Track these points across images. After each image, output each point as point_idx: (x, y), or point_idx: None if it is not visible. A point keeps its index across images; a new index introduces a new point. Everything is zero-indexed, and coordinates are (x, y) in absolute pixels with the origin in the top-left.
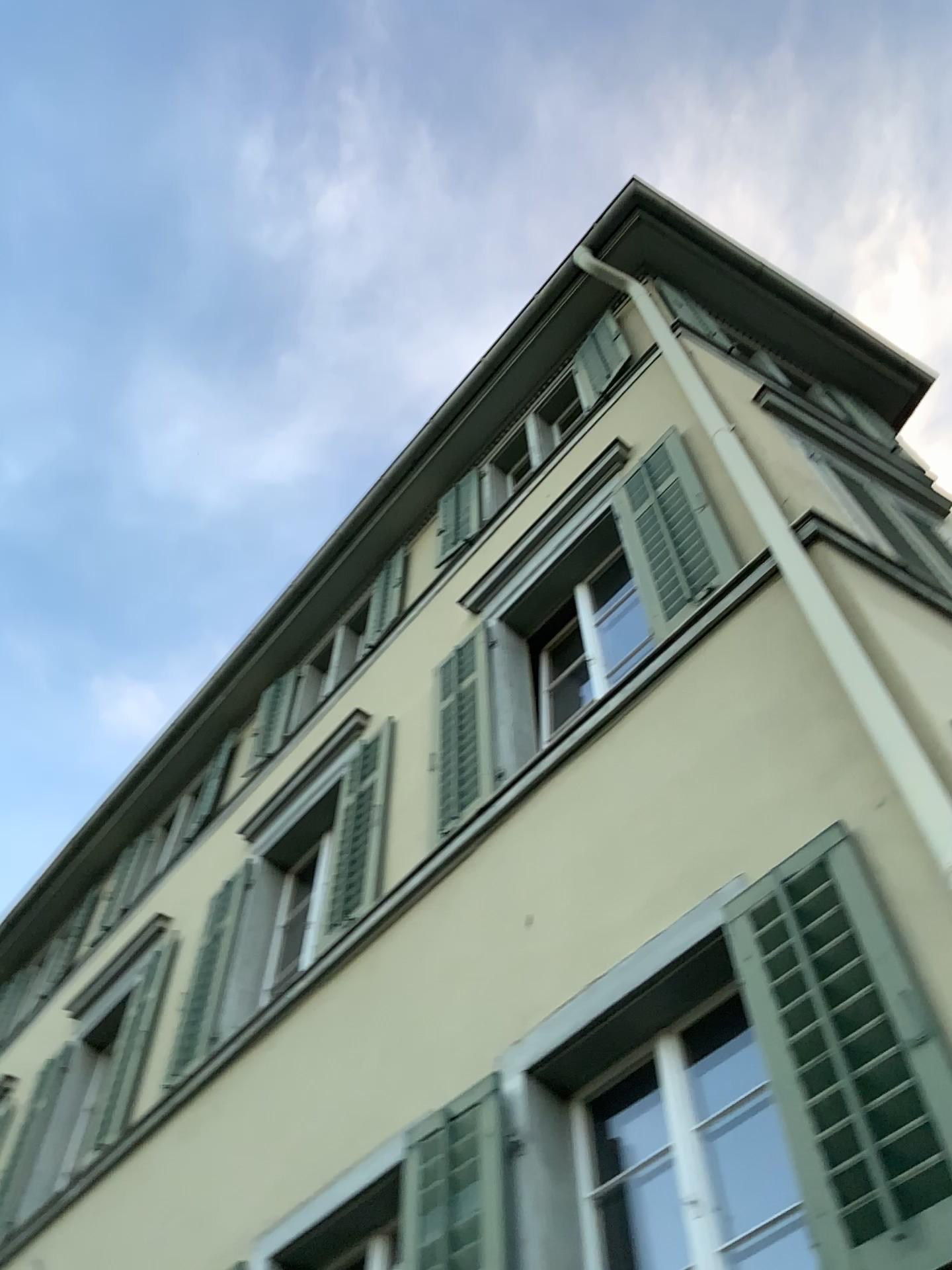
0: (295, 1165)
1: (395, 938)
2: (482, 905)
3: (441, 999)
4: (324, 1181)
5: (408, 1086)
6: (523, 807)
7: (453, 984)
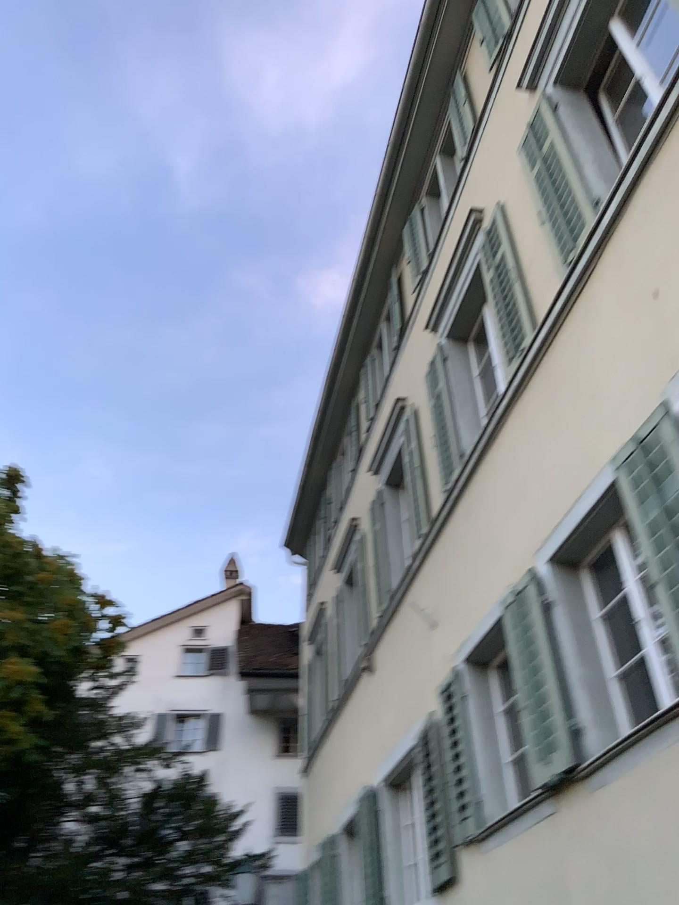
0: (543, 505)
1: (557, 347)
2: (614, 299)
3: (605, 373)
4: (566, 509)
5: (601, 435)
6: (621, 217)
7: (610, 360)
